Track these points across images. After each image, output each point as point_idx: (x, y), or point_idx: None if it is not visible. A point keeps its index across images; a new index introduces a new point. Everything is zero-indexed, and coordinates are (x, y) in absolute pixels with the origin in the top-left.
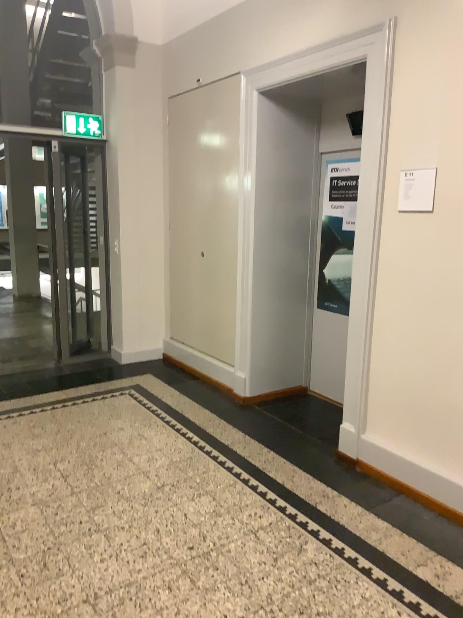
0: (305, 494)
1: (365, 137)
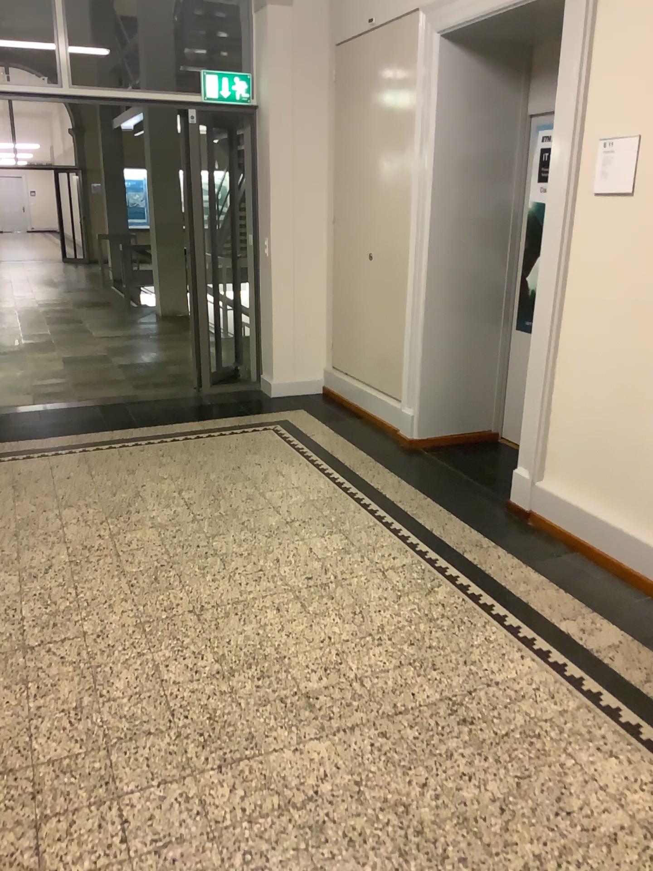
0: (455, 542)
1: (560, 95)
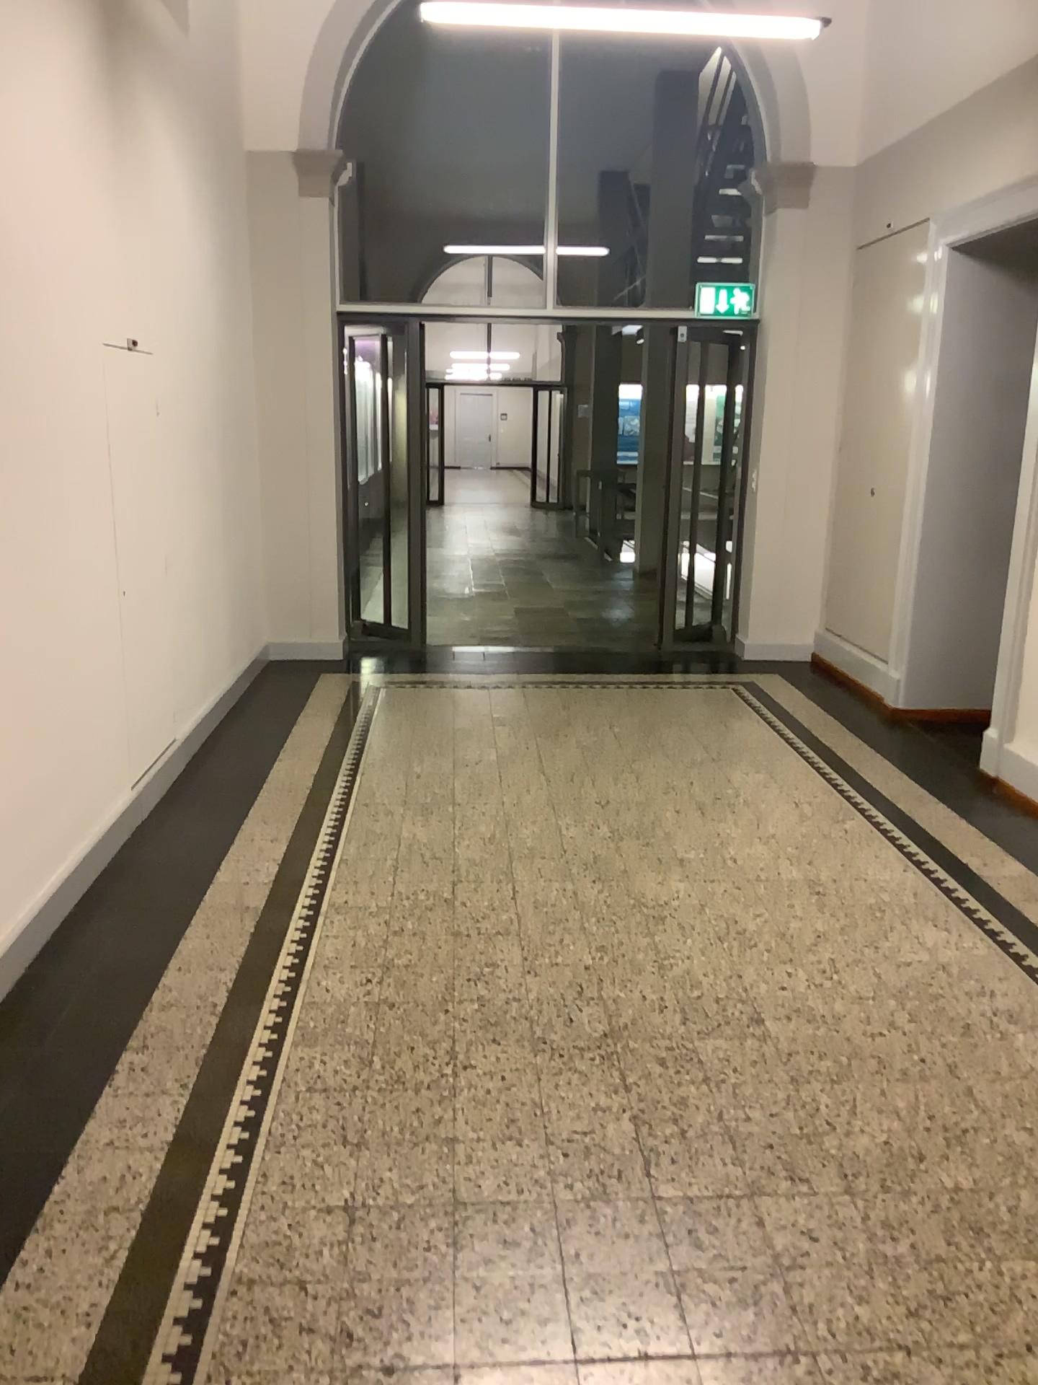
0: (891, 793)
1: None
